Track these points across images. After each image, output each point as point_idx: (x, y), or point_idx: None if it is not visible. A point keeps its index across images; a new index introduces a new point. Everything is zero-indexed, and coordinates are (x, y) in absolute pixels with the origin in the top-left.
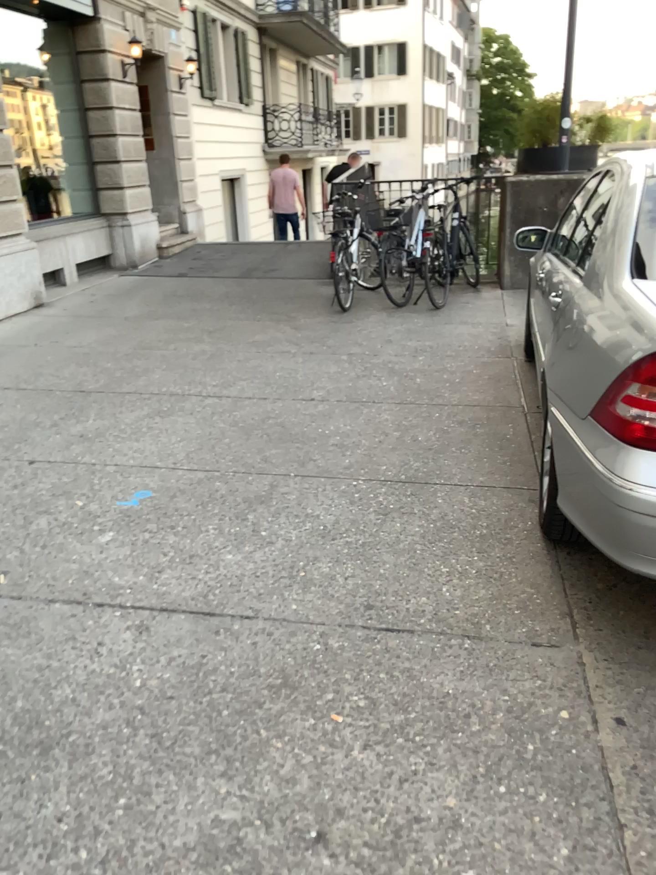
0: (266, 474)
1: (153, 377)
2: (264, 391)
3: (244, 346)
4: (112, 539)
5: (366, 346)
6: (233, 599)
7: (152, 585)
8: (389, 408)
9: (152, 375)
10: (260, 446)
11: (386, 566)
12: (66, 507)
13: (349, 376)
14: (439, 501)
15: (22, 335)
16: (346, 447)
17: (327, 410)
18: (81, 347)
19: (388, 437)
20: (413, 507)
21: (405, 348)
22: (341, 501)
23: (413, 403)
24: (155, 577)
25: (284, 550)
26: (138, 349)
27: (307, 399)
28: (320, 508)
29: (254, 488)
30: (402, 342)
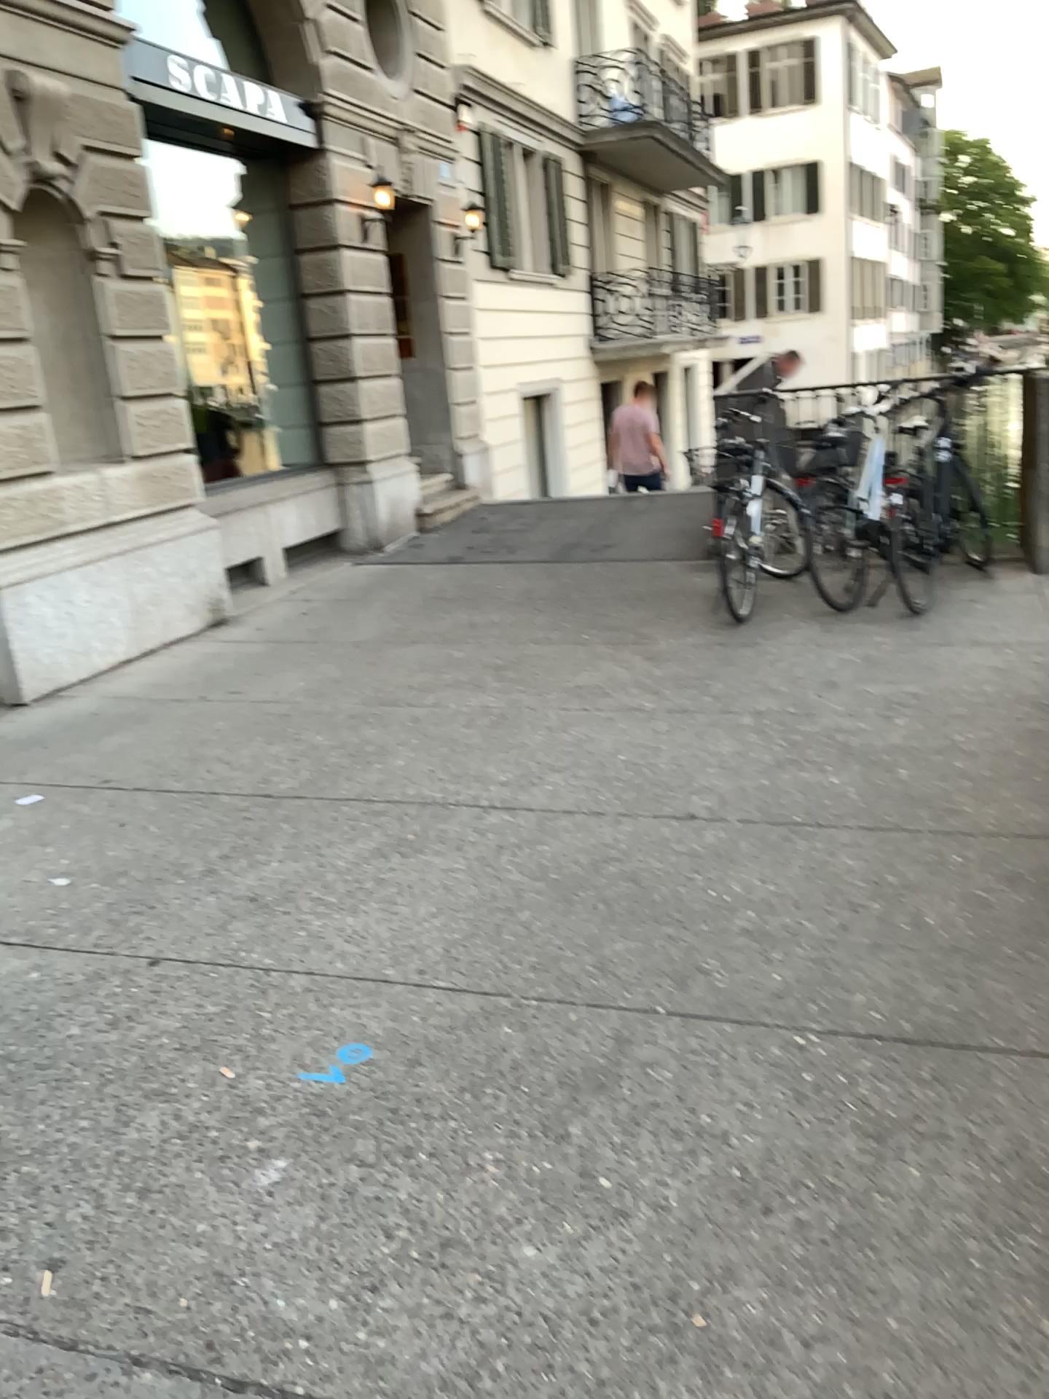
0: (607, 1006)
1: (393, 766)
2: (599, 800)
3: (559, 701)
4: (284, 1176)
5: (791, 700)
6: (538, 1392)
7: (357, 1331)
8: (852, 843)
9: (393, 761)
10: (594, 932)
11: (902, 1305)
12: (202, 1082)
13: (763, 766)
14: (1001, 1100)
15: (178, 682)
16: (773, 941)
17: (725, 846)
18: (274, 704)
19: (858, 916)
20: (939, 1115)
21: (866, 702)
22: (773, 1088)
23: (901, 831)
24: (365, 1301)
25: (653, 1231)
26: (372, 708)
27: (684, 818)
28: (727, 1108)
29: (584, 1043)
30: (860, 689)
